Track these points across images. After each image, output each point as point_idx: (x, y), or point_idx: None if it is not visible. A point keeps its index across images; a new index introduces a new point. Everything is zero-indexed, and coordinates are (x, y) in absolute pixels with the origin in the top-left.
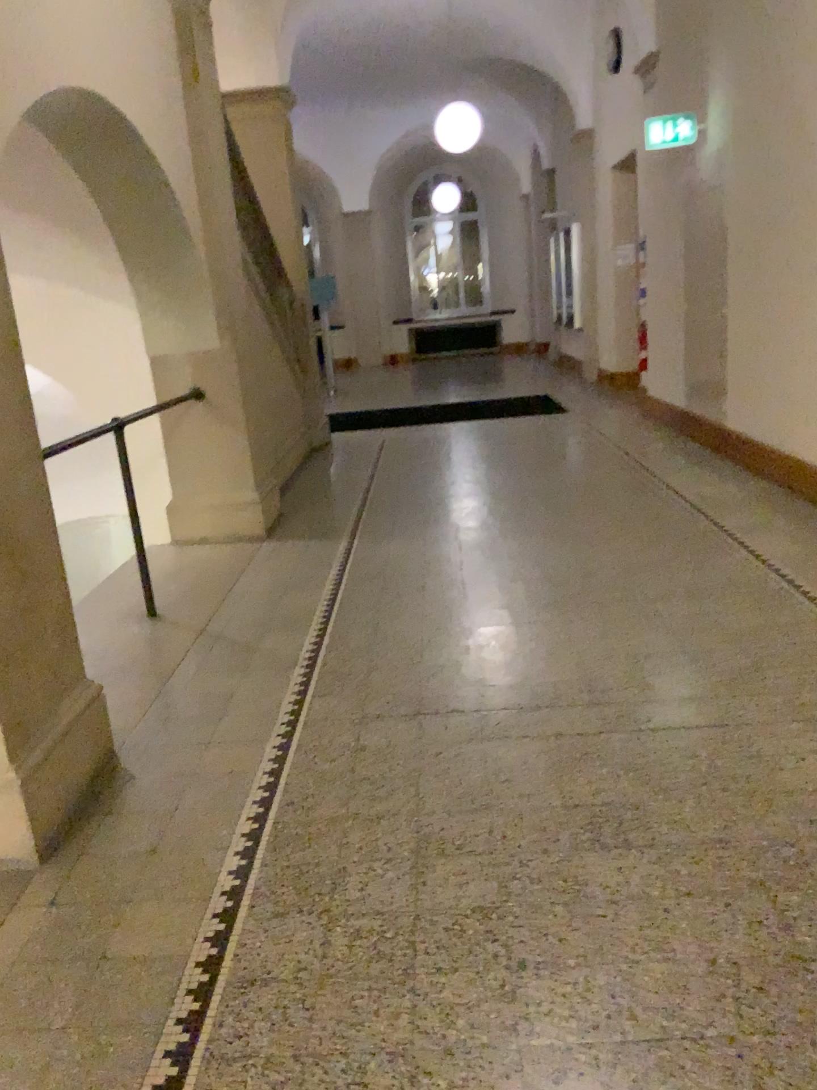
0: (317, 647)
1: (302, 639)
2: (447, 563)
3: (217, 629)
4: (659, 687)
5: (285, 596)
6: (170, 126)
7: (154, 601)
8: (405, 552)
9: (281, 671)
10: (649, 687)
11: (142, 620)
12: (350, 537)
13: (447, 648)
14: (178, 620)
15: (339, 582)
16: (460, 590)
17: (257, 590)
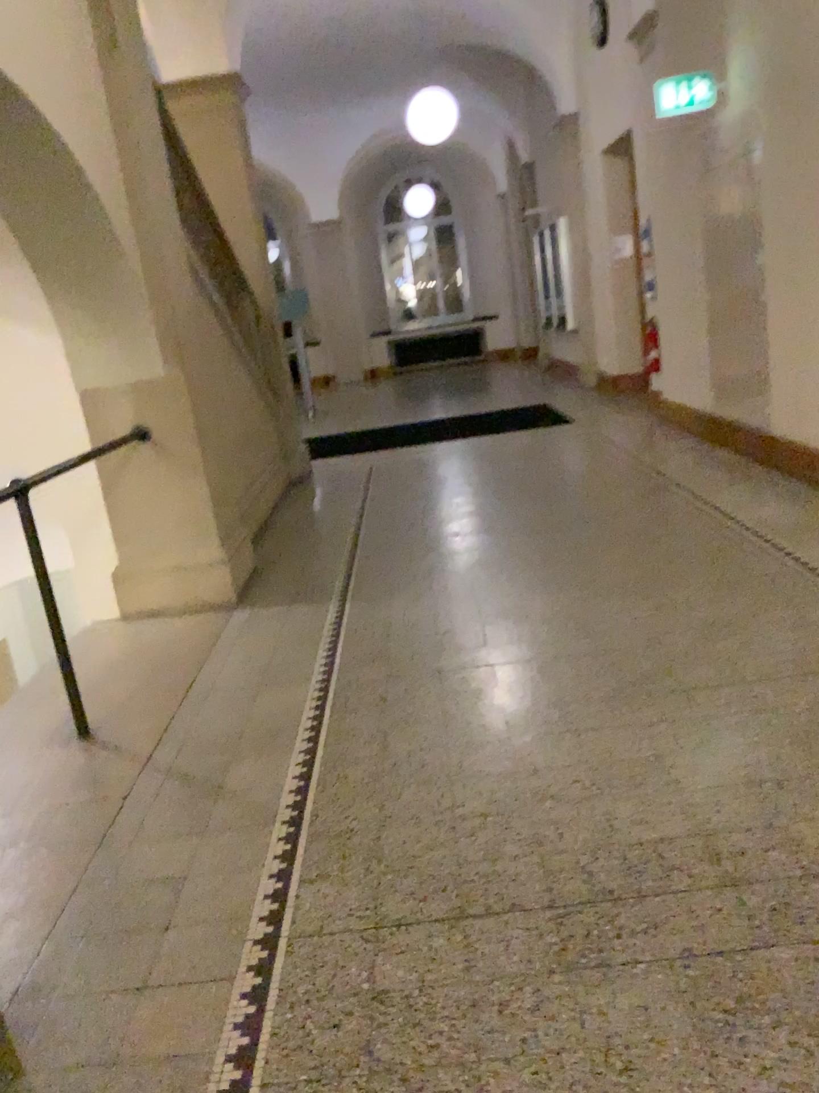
0: (302, 786)
1: (281, 772)
2: (466, 637)
3: (167, 757)
4: (812, 848)
5: (259, 698)
6: (78, 98)
7: (88, 711)
8: (410, 621)
9: (252, 832)
10: (796, 848)
11: (69, 746)
12: (339, 603)
13: (485, 781)
14: (116, 744)
15: (328, 672)
16: (488, 679)
17: (222, 689)
